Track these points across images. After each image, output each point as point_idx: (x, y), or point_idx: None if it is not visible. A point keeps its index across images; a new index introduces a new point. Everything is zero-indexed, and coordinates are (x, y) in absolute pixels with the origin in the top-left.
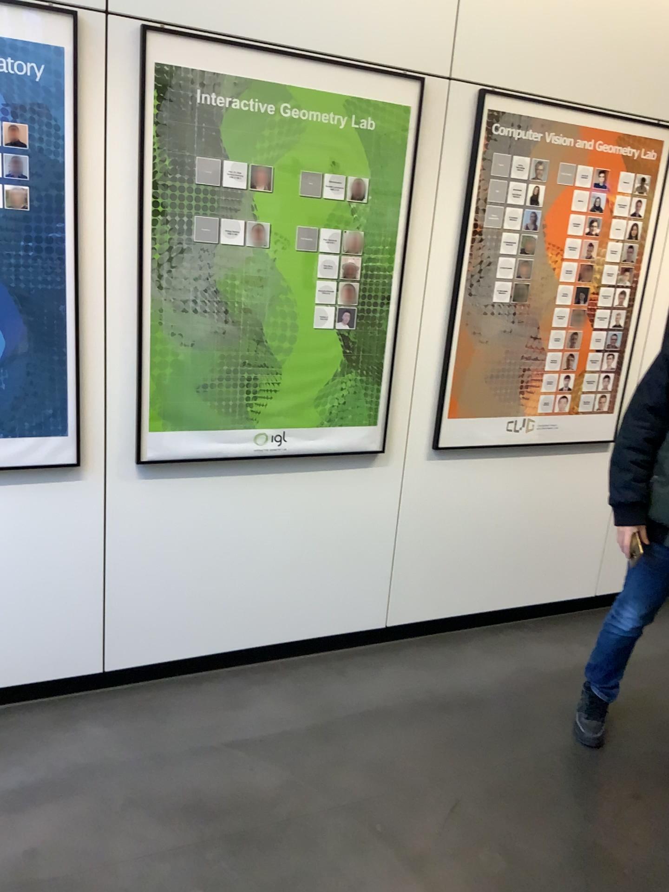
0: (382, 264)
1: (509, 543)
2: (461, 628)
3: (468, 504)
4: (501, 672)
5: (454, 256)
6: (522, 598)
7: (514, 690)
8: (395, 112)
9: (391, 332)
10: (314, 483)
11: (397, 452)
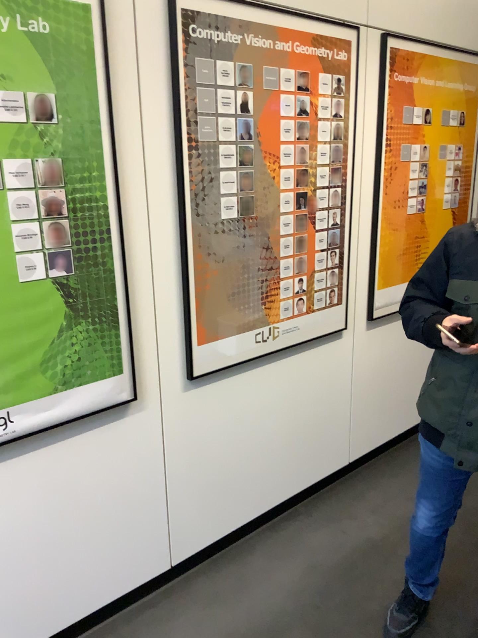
0: (92, 194)
1: (271, 442)
2: (241, 534)
3: (229, 420)
4: (289, 578)
5: (172, 174)
6: (289, 486)
7: (308, 600)
8: (72, 9)
9: (117, 269)
10: (60, 454)
11: (148, 393)
